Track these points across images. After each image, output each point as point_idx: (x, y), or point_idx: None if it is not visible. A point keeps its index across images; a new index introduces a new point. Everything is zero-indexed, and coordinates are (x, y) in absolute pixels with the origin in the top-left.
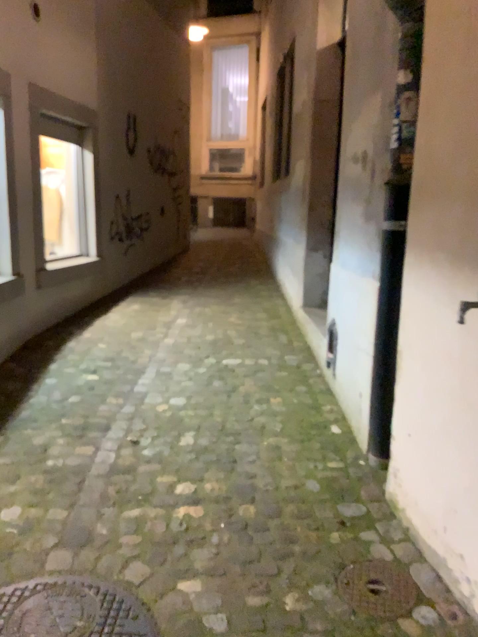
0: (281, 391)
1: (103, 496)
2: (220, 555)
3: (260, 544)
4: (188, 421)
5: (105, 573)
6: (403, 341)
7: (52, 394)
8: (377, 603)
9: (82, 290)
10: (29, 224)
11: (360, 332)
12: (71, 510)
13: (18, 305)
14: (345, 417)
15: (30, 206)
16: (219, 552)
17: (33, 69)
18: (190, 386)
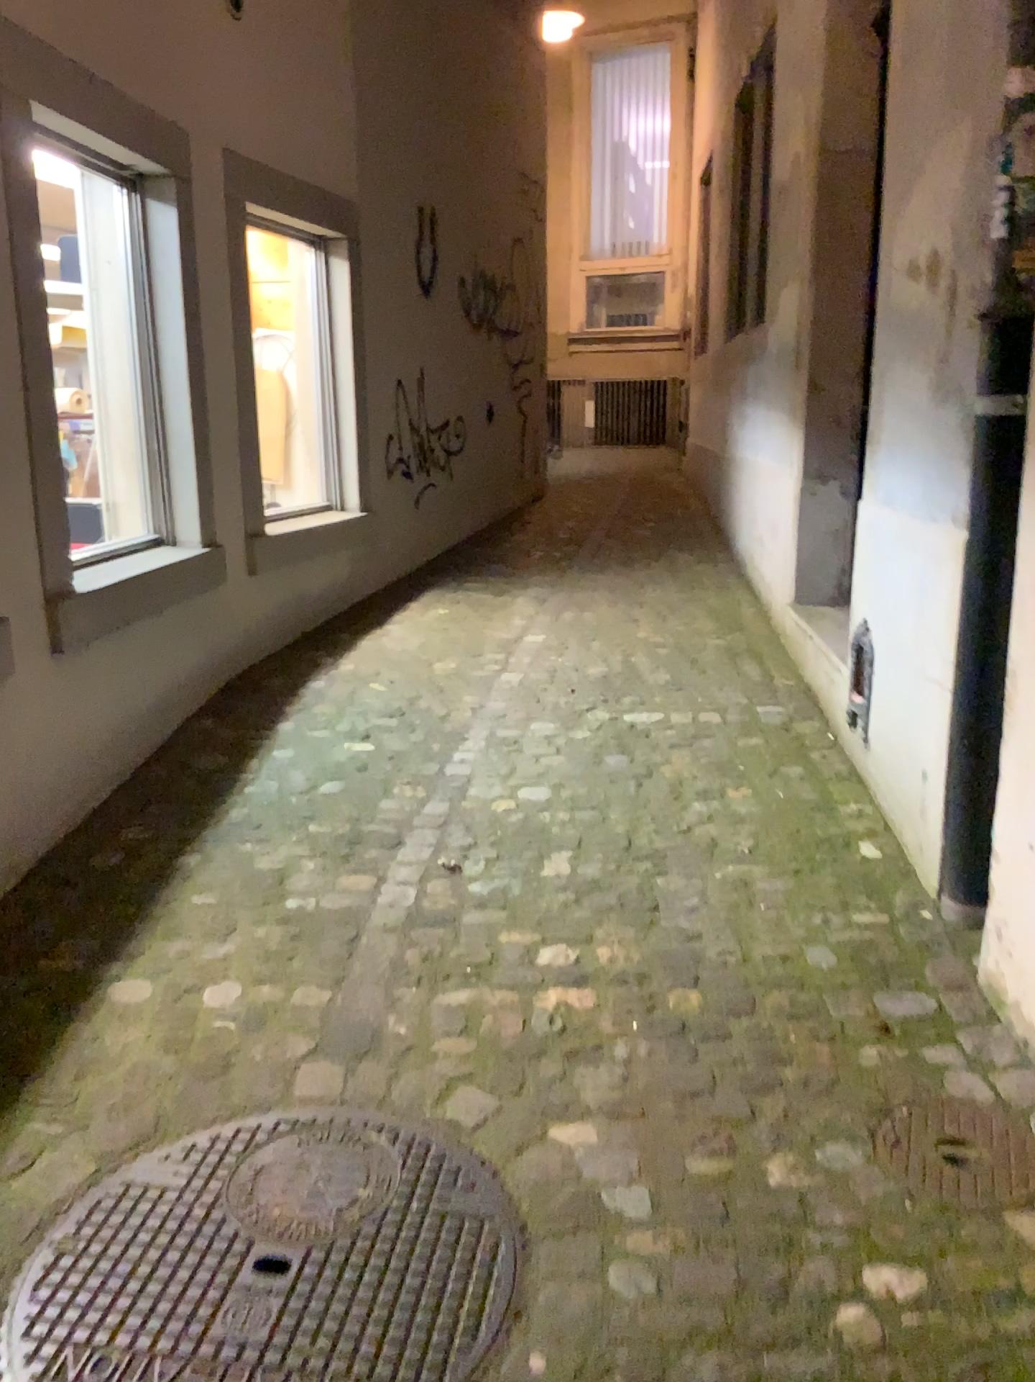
0: (752, 775)
1: (397, 966)
2: (633, 1080)
3: (713, 1064)
4: (559, 830)
5: (407, 1104)
6: (1018, 652)
7: (287, 778)
8: (959, 1181)
9: (334, 576)
10: (231, 441)
11: (924, 643)
12: (336, 990)
13: (213, 605)
14: (889, 826)
15: (233, 403)
16: (631, 1076)
17: (233, 122)
18: (560, 765)
